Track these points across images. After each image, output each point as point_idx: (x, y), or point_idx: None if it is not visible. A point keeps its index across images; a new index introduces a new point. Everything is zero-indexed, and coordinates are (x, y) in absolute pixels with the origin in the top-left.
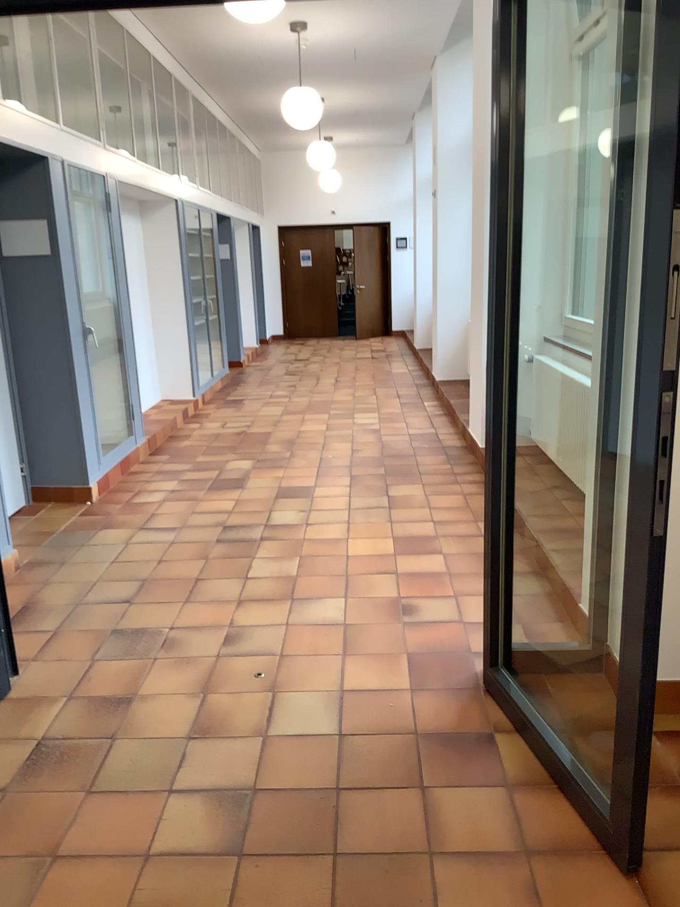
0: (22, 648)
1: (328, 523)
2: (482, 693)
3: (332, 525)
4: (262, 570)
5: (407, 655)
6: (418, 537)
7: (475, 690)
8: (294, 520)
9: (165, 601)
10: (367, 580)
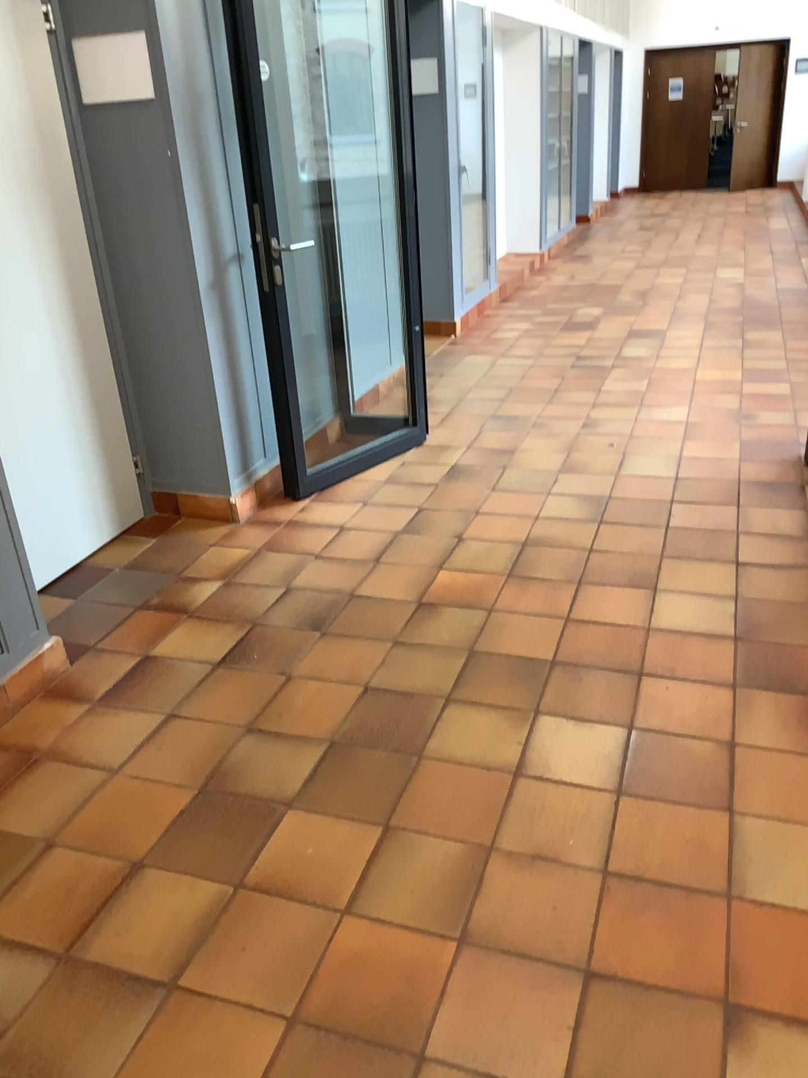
0: (428, 416)
1: (677, 356)
2: (799, 465)
3: (682, 358)
4: (615, 385)
5: (739, 442)
6: (767, 370)
7: (794, 463)
8: (645, 353)
9: (533, 399)
10: (711, 397)
